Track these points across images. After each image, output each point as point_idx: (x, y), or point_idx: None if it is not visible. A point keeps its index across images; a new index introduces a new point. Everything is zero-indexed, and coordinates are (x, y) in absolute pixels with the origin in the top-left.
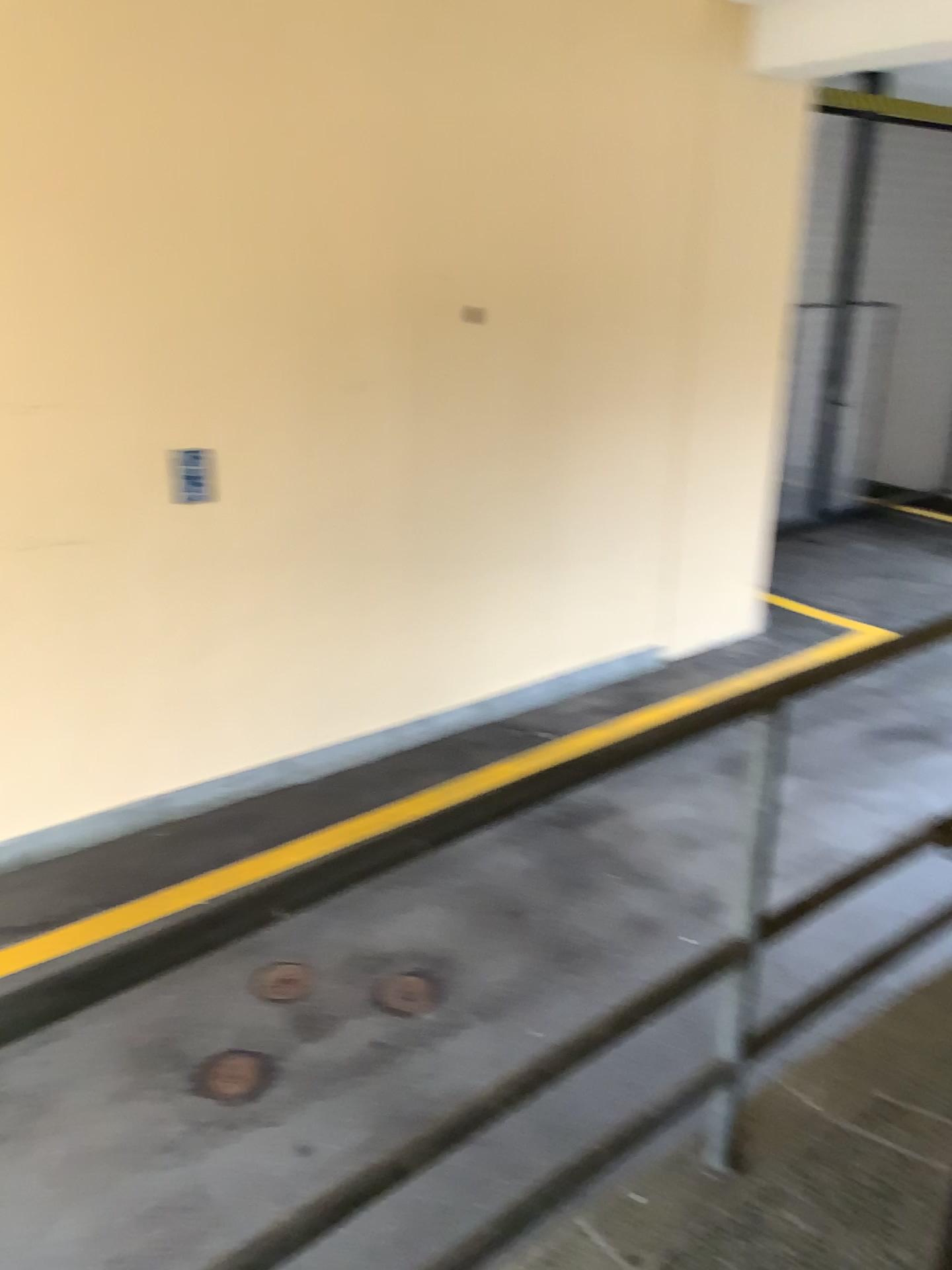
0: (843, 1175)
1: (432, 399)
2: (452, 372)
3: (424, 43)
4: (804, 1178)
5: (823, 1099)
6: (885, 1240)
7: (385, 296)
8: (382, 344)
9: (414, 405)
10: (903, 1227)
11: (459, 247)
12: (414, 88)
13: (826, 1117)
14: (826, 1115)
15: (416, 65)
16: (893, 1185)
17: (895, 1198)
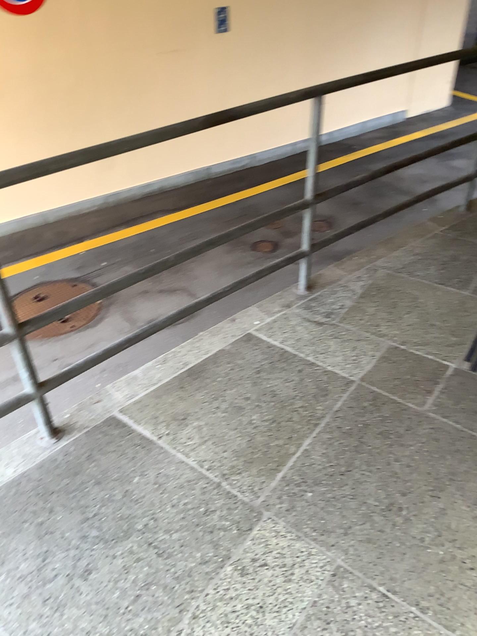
0: None
1: None
2: None
3: None
4: None
5: None
6: None
7: None
8: None
9: None
10: None
11: None
12: None
13: None
14: None
15: None
16: None
17: None
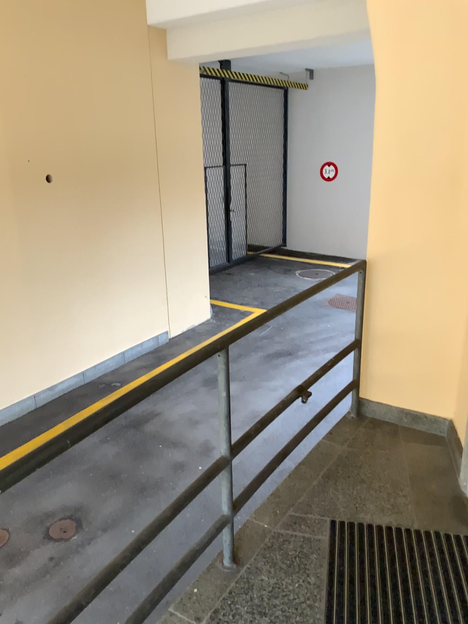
0: (283, 552)
1: (33, 223)
2: (42, 208)
3: (4, 43)
4: (267, 559)
5: (269, 522)
6: (304, 575)
7: (0, 172)
8: (1, 196)
9: (24, 227)
10: (310, 567)
11: (37, 145)
12: (1, 66)
13: (272, 530)
14: (272, 529)
15: (1, 54)
16: (304, 551)
17: (305, 556)
